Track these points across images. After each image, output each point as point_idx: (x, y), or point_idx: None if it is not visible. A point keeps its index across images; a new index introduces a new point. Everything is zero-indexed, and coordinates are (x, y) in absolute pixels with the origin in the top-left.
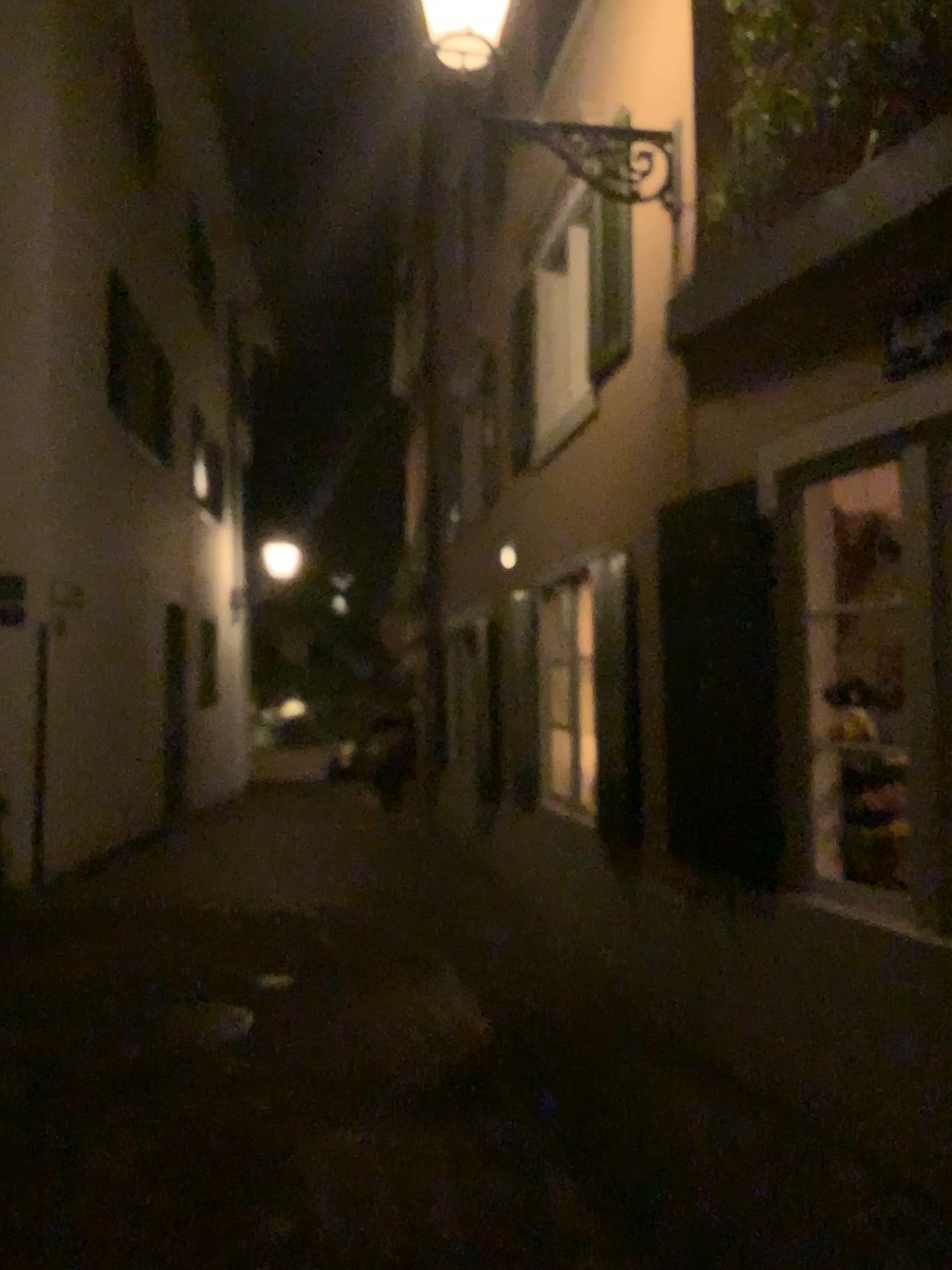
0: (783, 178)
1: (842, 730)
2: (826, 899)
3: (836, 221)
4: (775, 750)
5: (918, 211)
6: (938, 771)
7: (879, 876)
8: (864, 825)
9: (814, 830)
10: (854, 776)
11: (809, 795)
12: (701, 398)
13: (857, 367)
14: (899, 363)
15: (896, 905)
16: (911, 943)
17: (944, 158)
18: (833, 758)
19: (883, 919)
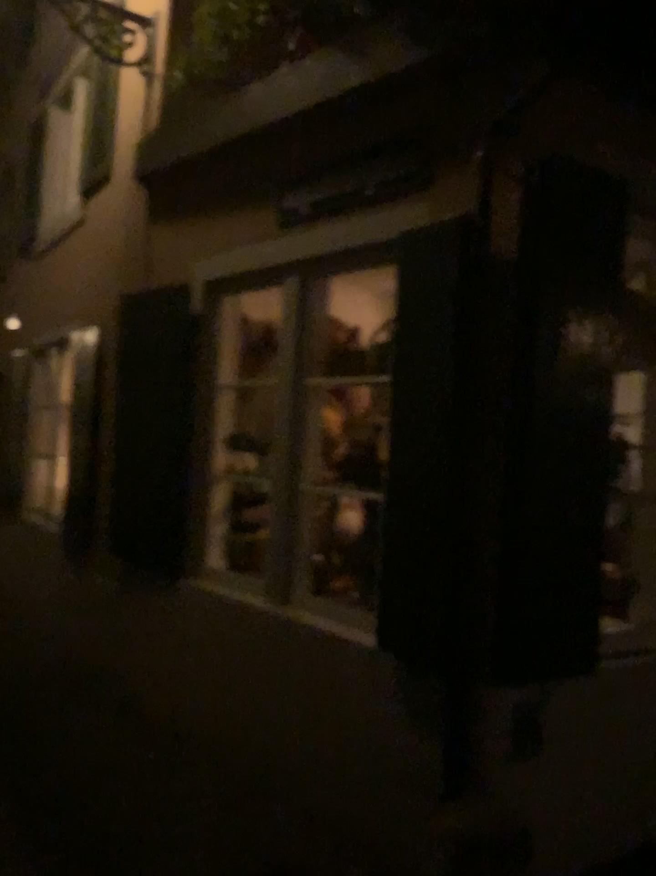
0: (224, 70)
1: (232, 466)
2: (210, 580)
3: (255, 108)
4: (185, 477)
5: (307, 113)
6: (286, 495)
7: (247, 564)
8: (240, 530)
9: (207, 533)
10: (237, 497)
11: (206, 509)
12: (157, 220)
13: (261, 215)
14: (287, 216)
15: (254, 584)
16: (259, 610)
17: (325, 79)
18: (224, 484)
19: (244, 593)
